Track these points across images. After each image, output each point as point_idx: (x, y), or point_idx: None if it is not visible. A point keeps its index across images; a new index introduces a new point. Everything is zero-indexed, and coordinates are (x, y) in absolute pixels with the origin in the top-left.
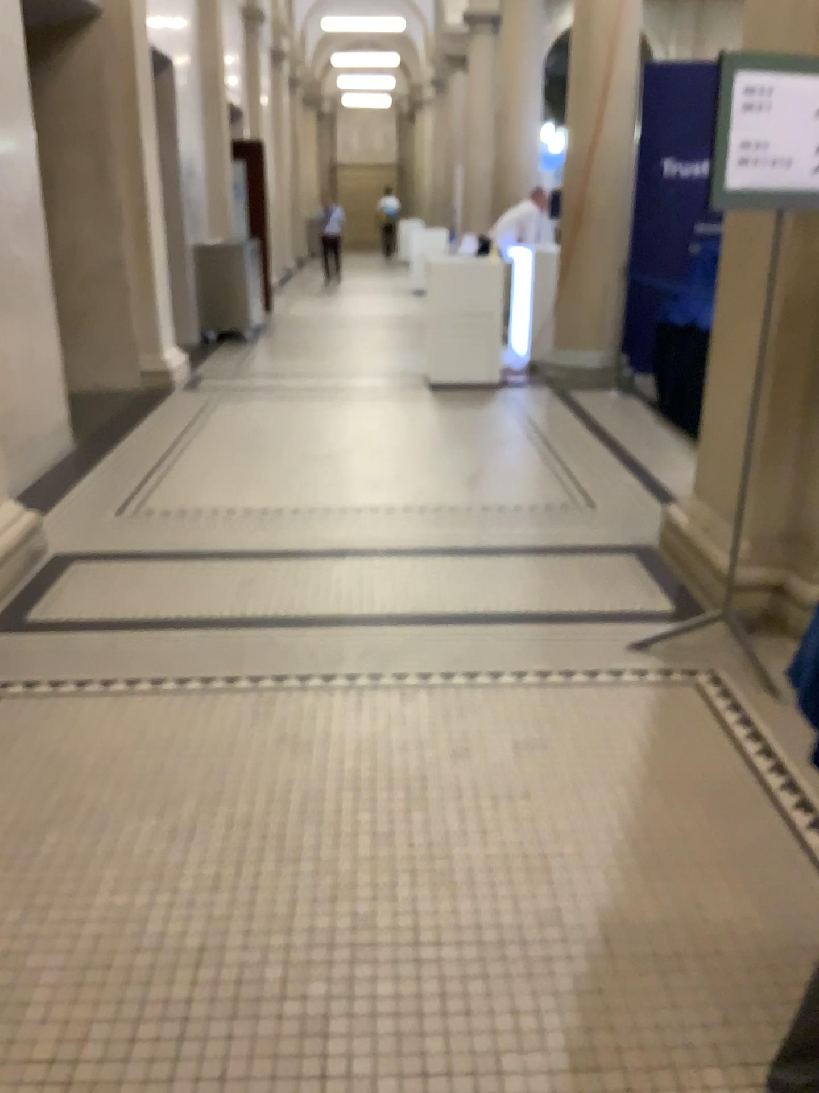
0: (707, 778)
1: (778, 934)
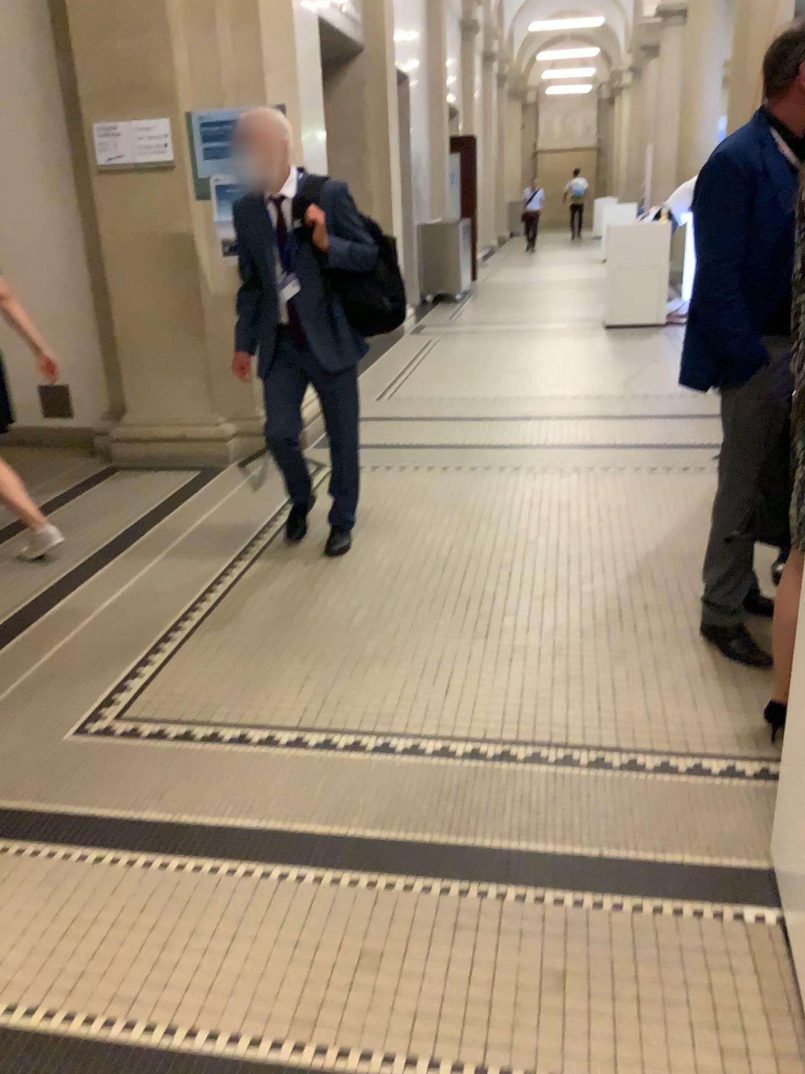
0: None
1: None
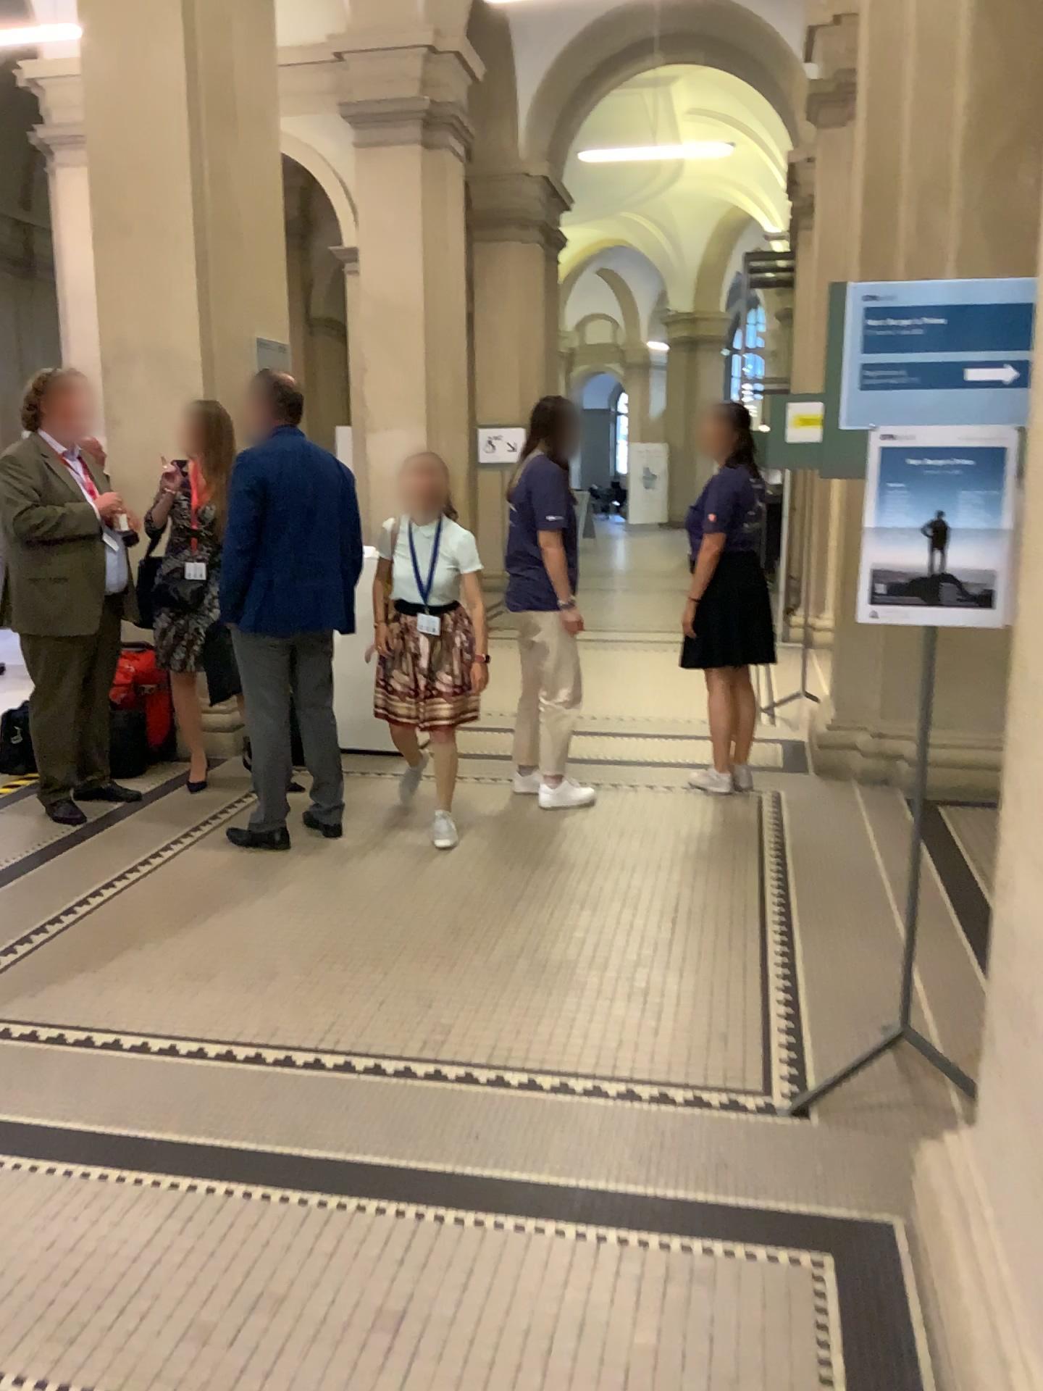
0: (113, 920)
1: (202, 865)
